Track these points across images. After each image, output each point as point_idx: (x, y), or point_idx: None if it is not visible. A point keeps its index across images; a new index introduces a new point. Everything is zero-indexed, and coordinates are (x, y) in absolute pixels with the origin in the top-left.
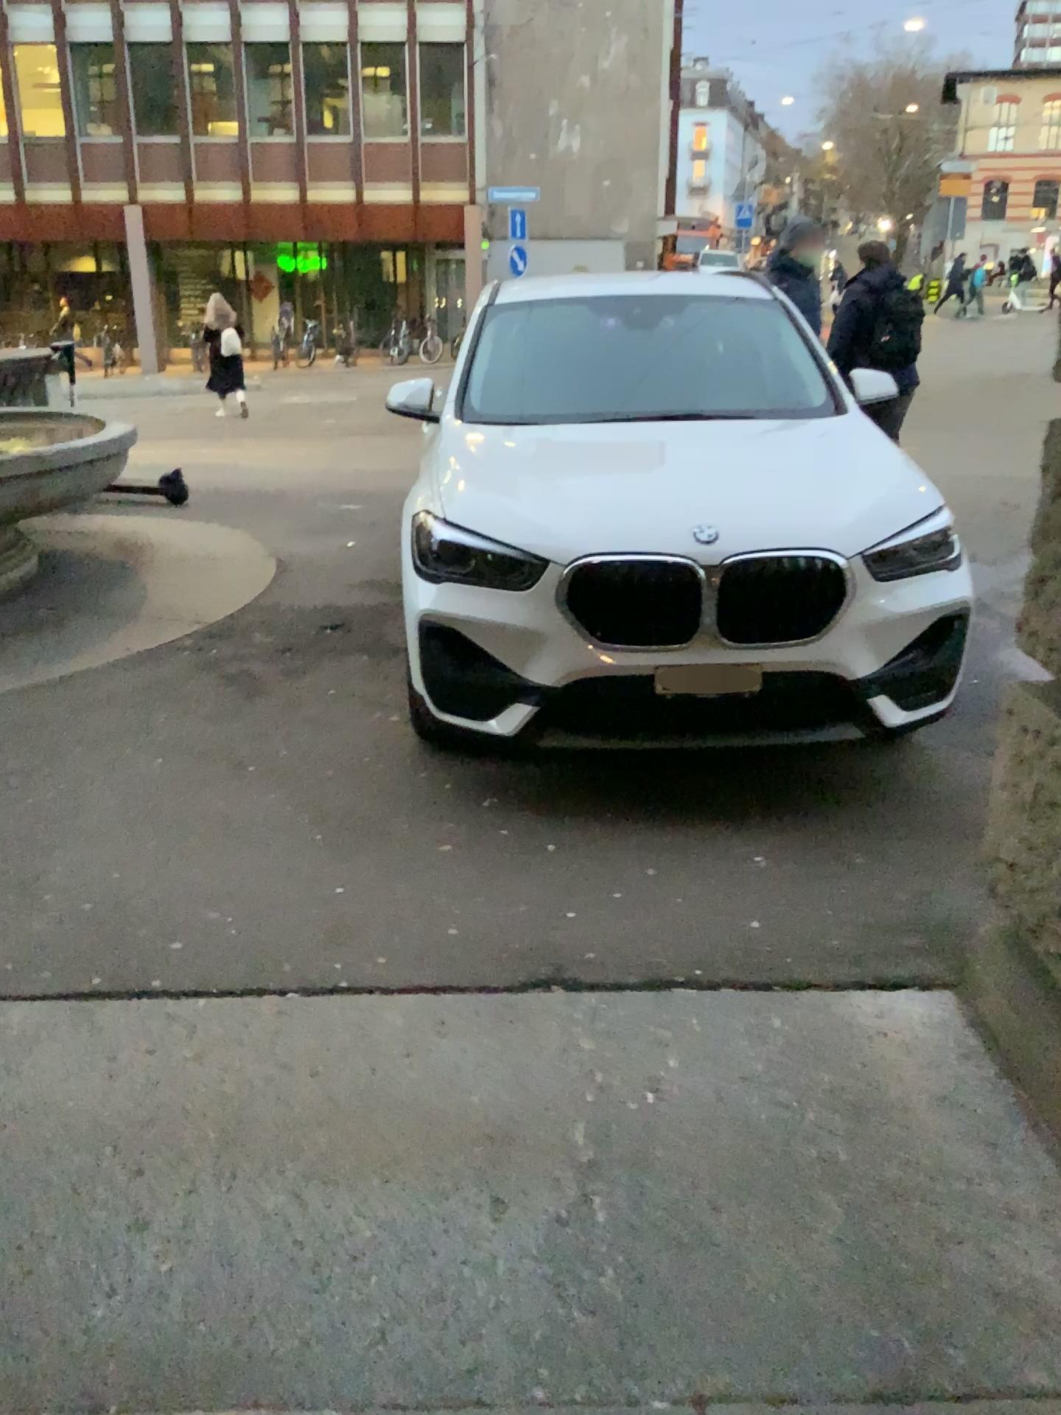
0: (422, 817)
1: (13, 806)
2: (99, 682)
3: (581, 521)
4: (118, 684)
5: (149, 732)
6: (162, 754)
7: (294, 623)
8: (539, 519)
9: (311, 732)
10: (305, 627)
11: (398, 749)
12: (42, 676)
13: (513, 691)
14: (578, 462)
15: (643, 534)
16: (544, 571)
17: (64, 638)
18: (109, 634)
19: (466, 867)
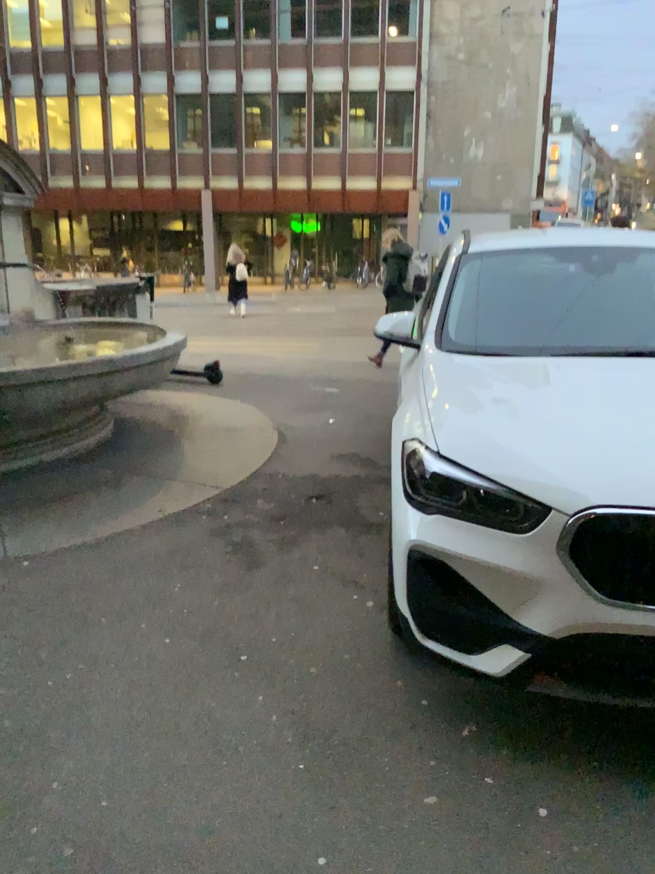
0: (403, 746)
1: (31, 690)
2: (132, 545)
3: (580, 468)
4: (146, 548)
5: (163, 606)
6: (169, 634)
7: (289, 495)
8: (537, 462)
9: (299, 618)
10: (297, 500)
11: (376, 646)
12: (90, 537)
13: (502, 632)
14: (562, 399)
15: (651, 487)
16: (541, 515)
17: (114, 500)
18: (148, 498)
19: (455, 836)
